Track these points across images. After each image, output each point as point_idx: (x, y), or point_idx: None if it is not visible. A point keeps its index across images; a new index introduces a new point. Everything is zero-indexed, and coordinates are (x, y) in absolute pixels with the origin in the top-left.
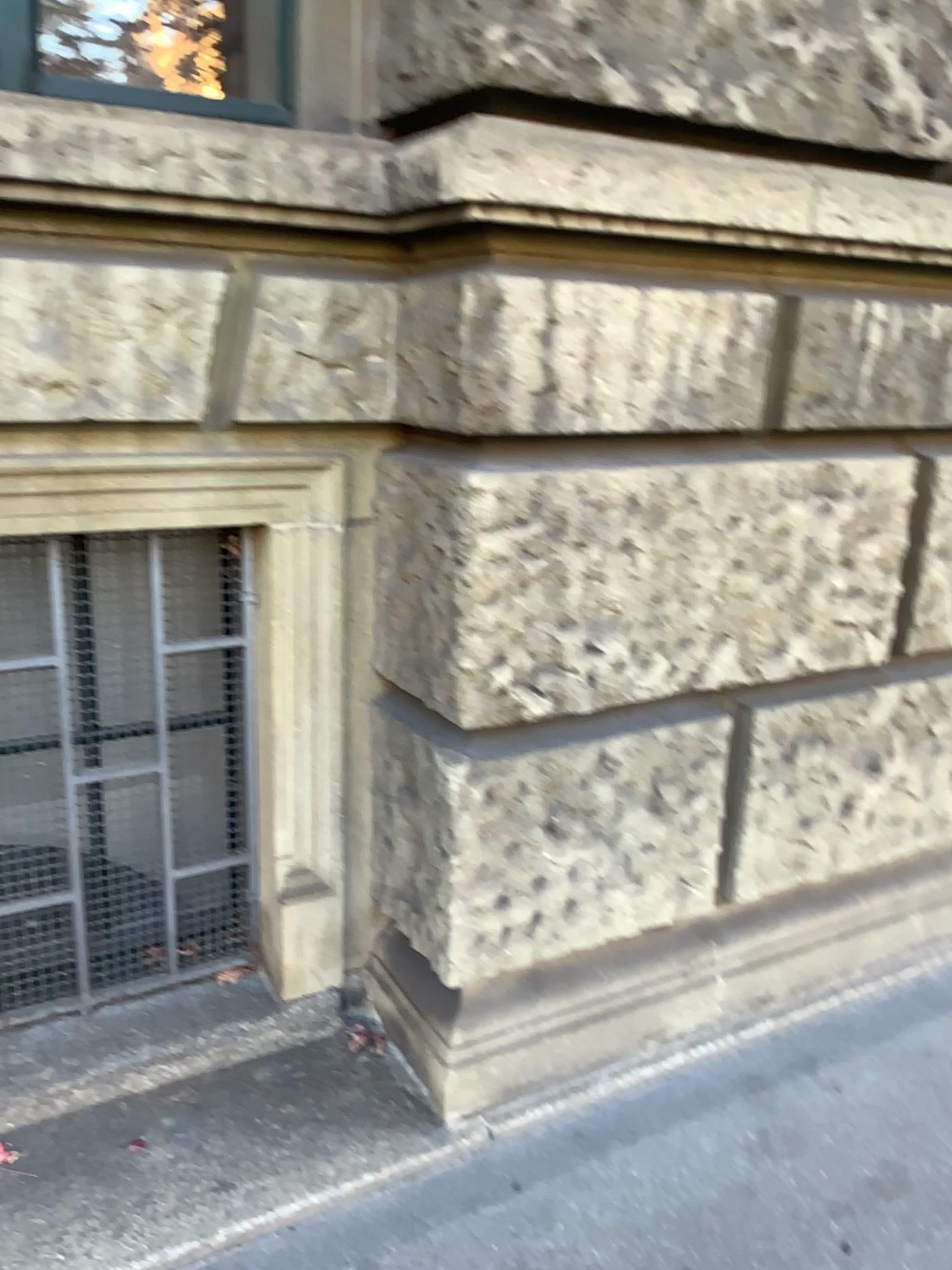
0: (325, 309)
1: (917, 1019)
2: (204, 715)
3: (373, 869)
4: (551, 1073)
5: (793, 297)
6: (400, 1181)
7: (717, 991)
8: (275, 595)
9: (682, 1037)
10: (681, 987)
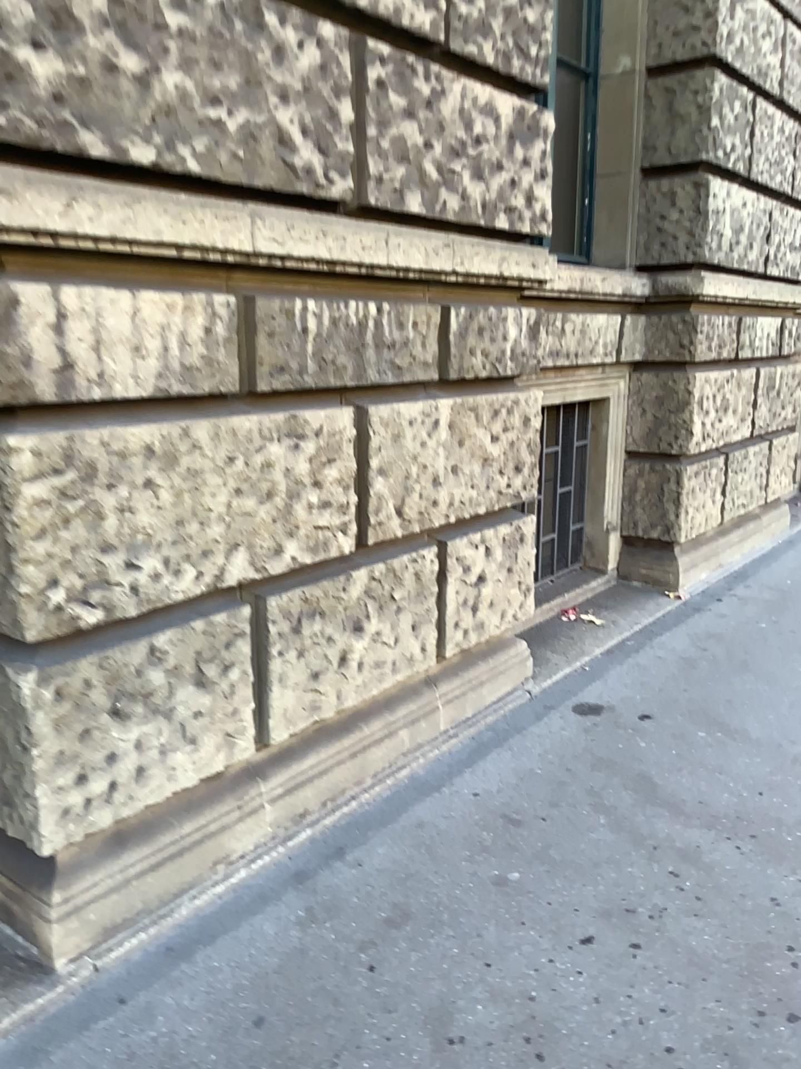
0: None
1: (411, 805)
2: None
3: None
4: (140, 909)
5: (250, 295)
6: (19, 1027)
7: (266, 817)
8: None
9: (243, 858)
10: (237, 819)
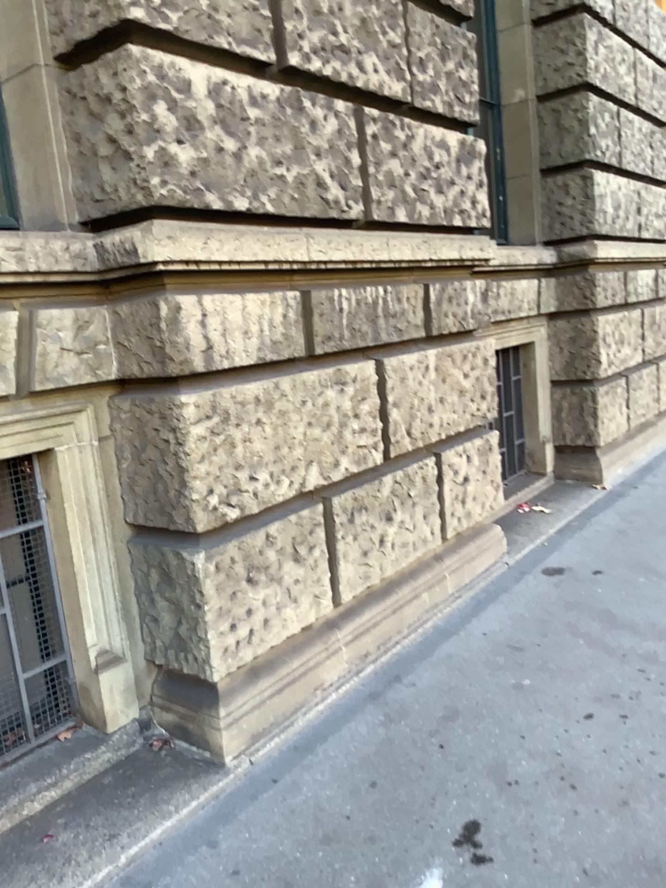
0: (73, 323)
1: (439, 645)
2: (23, 573)
3: (143, 641)
4: (271, 722)
5: (305, 288)
6: (209, 801)
7: (343, 657)
8: (62, 489)
9: (331, 686)
10: (325, 658)
